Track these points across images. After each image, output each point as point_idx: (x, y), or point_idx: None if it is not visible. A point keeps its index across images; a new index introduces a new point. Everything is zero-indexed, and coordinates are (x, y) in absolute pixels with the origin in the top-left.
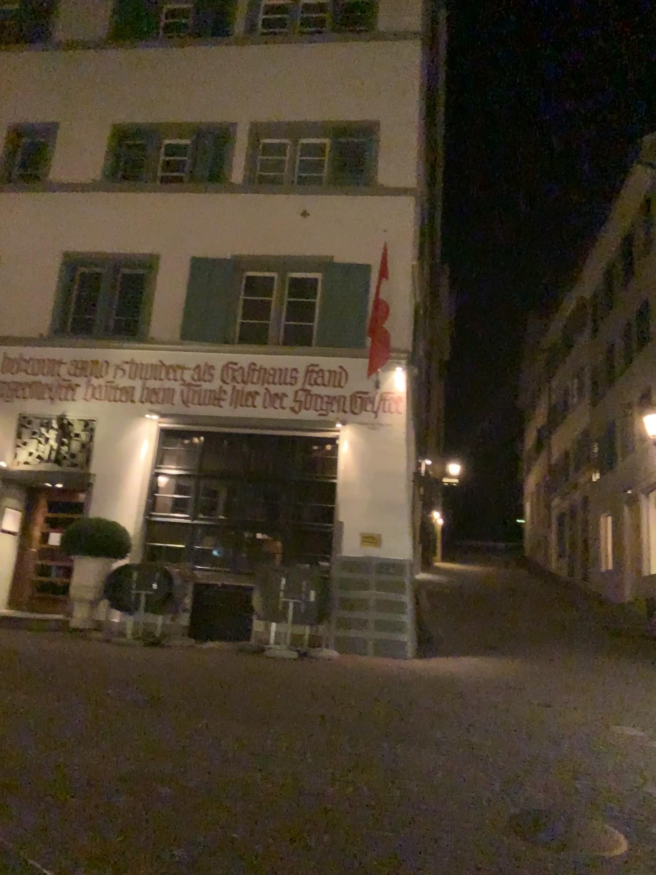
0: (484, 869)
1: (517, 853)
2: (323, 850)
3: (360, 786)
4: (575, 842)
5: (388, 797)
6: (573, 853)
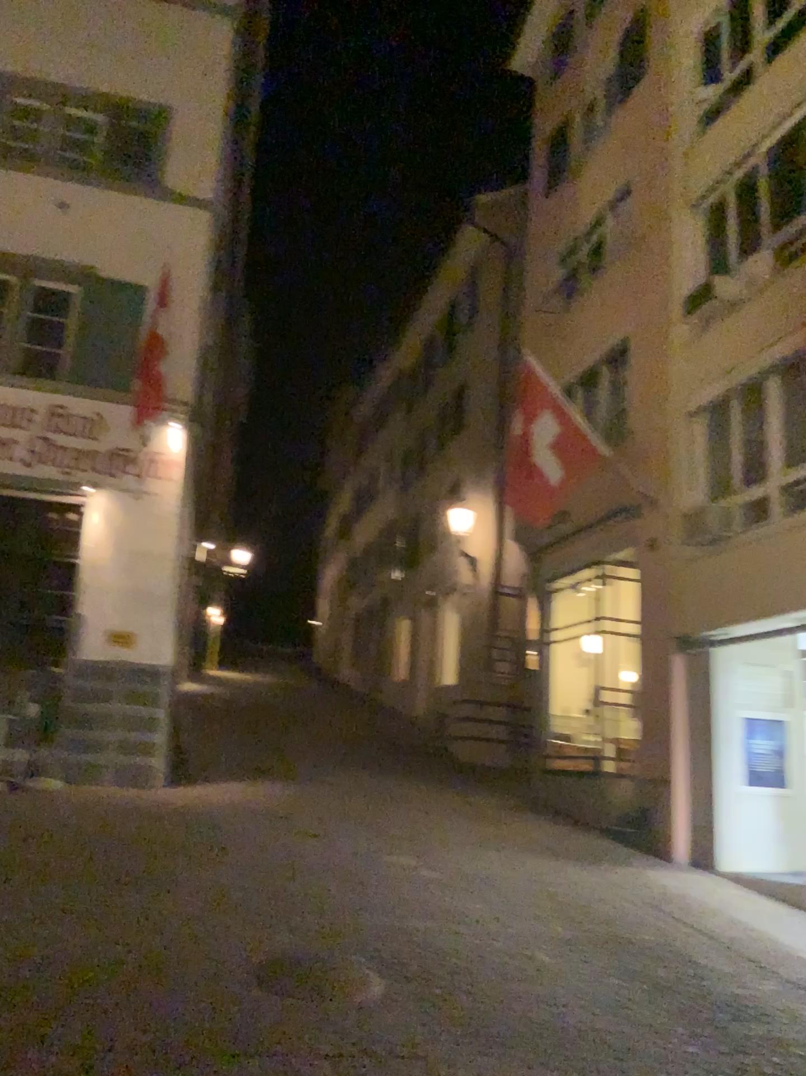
0: (215, 1034)
1: (256, 1012)
2: (6, 1033)
3: (68, 948)
4: (325, 991)
5: (104, 959)
6: (321, 1004)
